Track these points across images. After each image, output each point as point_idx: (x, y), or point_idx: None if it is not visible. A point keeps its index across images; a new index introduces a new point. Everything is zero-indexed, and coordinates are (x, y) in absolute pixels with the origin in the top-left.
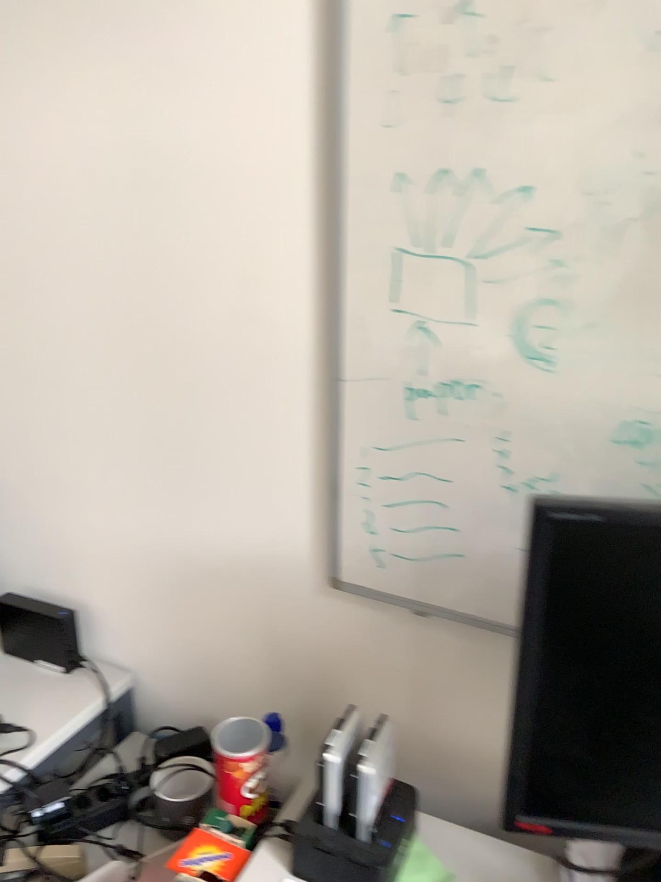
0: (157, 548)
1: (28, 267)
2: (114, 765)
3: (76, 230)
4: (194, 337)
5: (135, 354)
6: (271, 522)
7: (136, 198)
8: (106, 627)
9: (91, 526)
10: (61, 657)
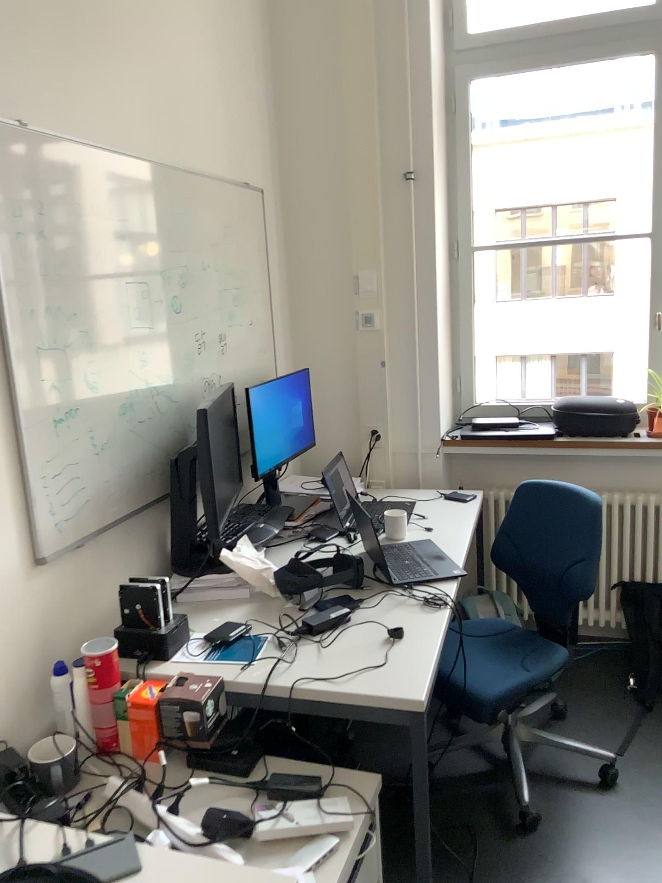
0: None
1: None
2: None
3: None
4: None
5: None
6: None
7: None
8: None
9: None
10: None
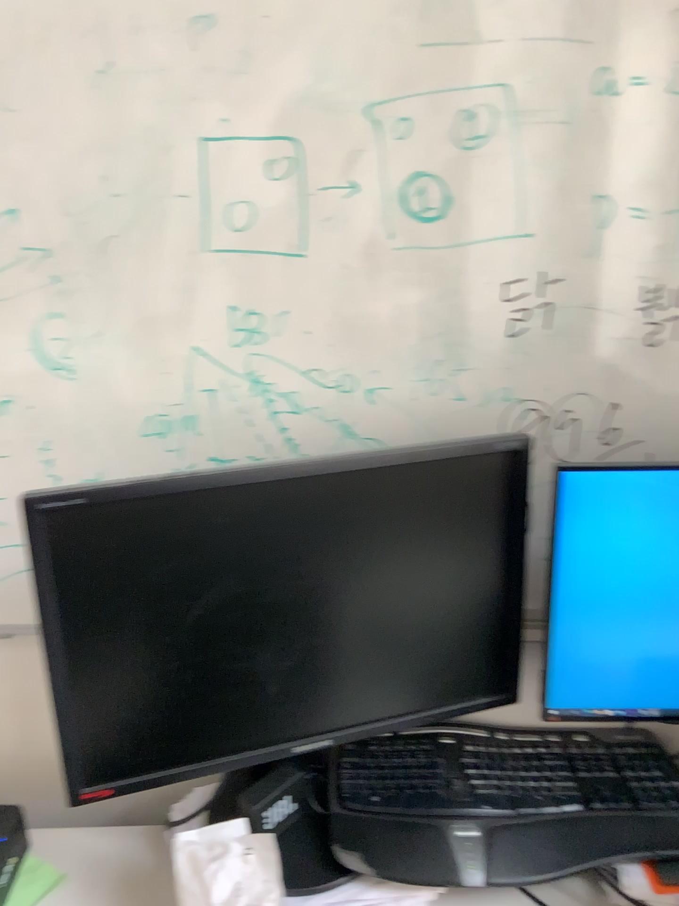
0: None
1: None
2: None
3: None
4: None
5: None
6: None
7: None
8: None
9: None
10: None
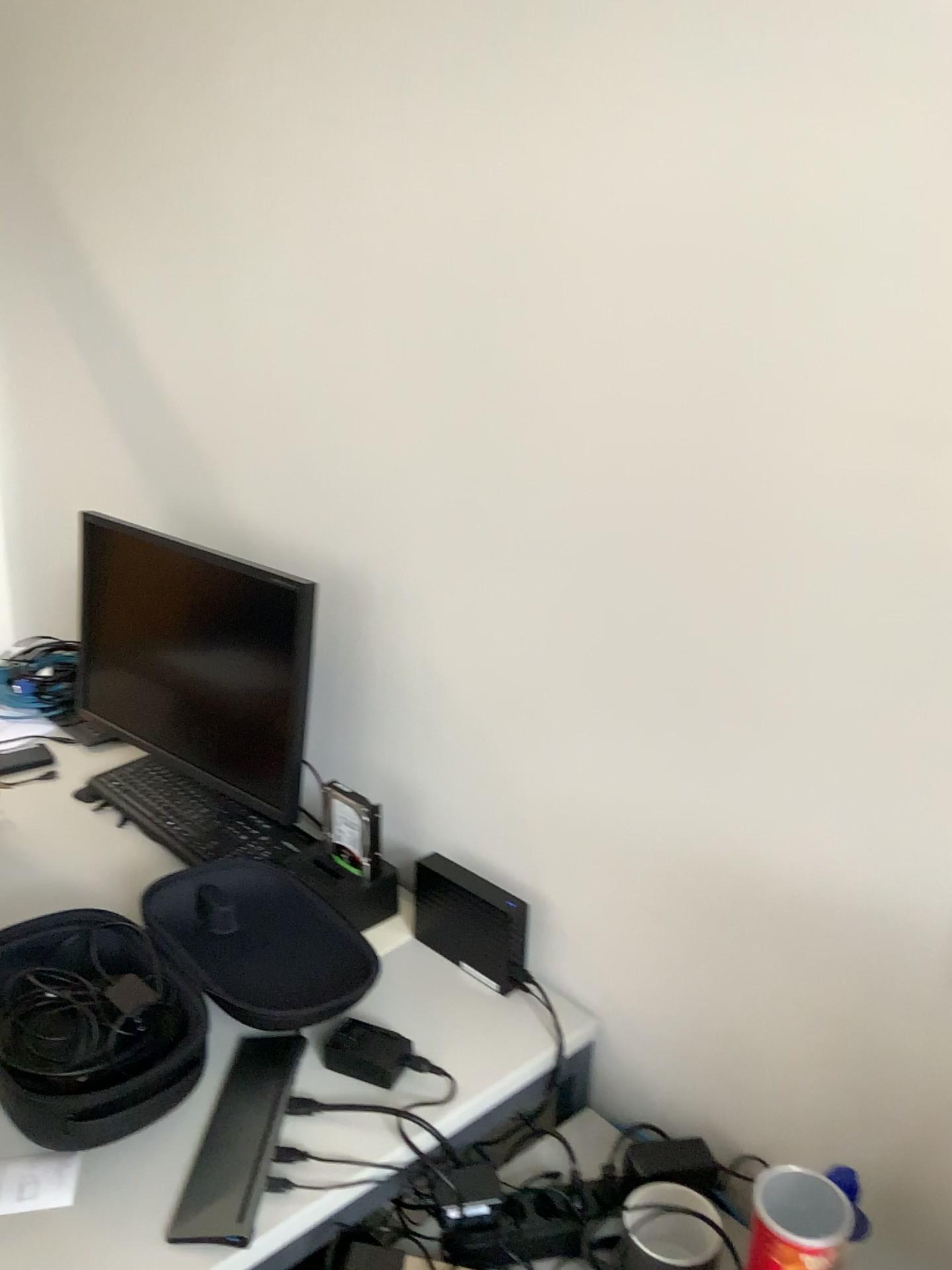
0: (677, 844)
1: (547, 382)
2: (559, 1158)
3: (634, 329)
4: (811, 519)
5: (697, 534)
6: (897, 848)
7: (748, 283)
8: (569, 940)
9: (574, 785)
10: (498, 968)
